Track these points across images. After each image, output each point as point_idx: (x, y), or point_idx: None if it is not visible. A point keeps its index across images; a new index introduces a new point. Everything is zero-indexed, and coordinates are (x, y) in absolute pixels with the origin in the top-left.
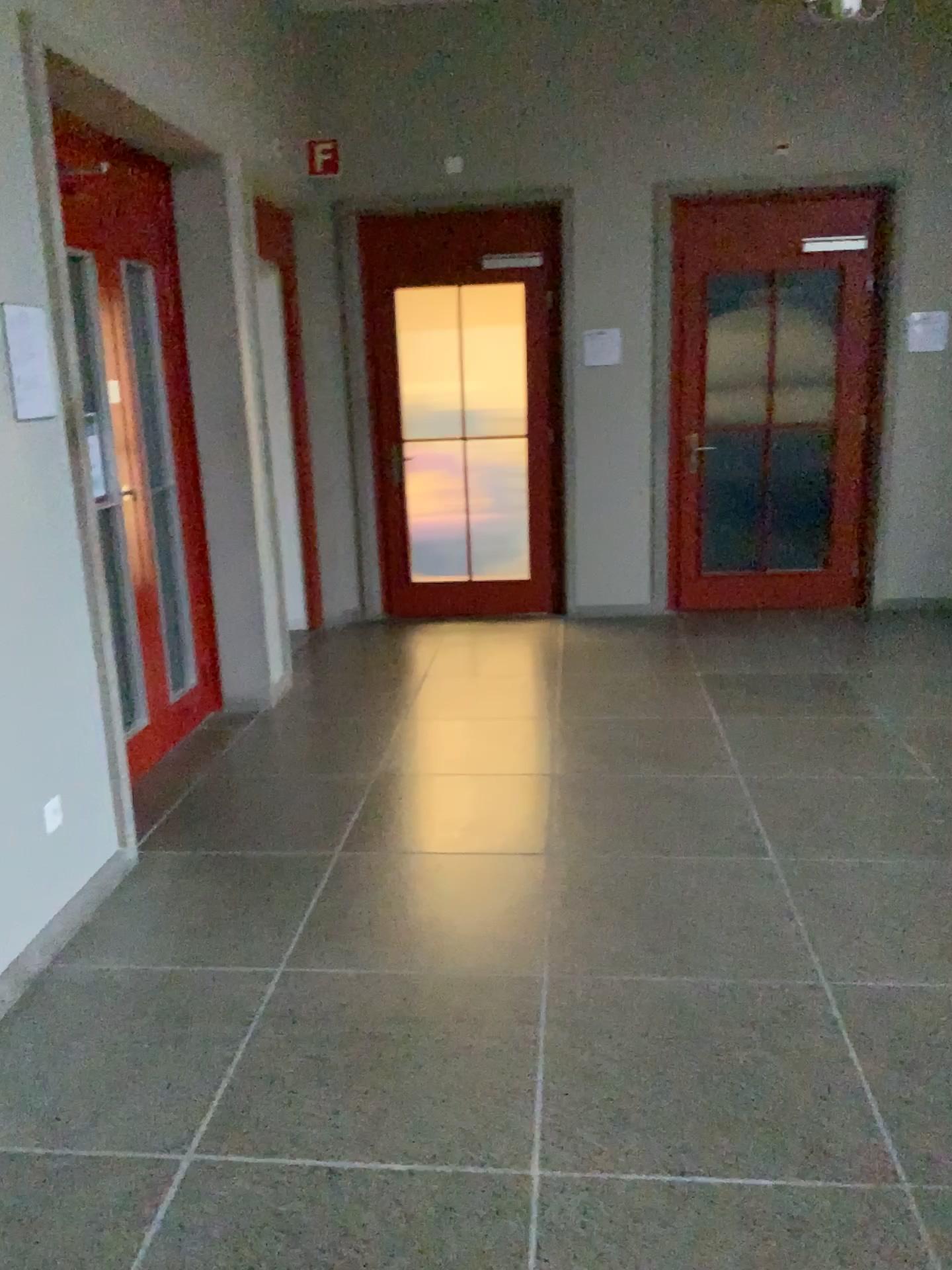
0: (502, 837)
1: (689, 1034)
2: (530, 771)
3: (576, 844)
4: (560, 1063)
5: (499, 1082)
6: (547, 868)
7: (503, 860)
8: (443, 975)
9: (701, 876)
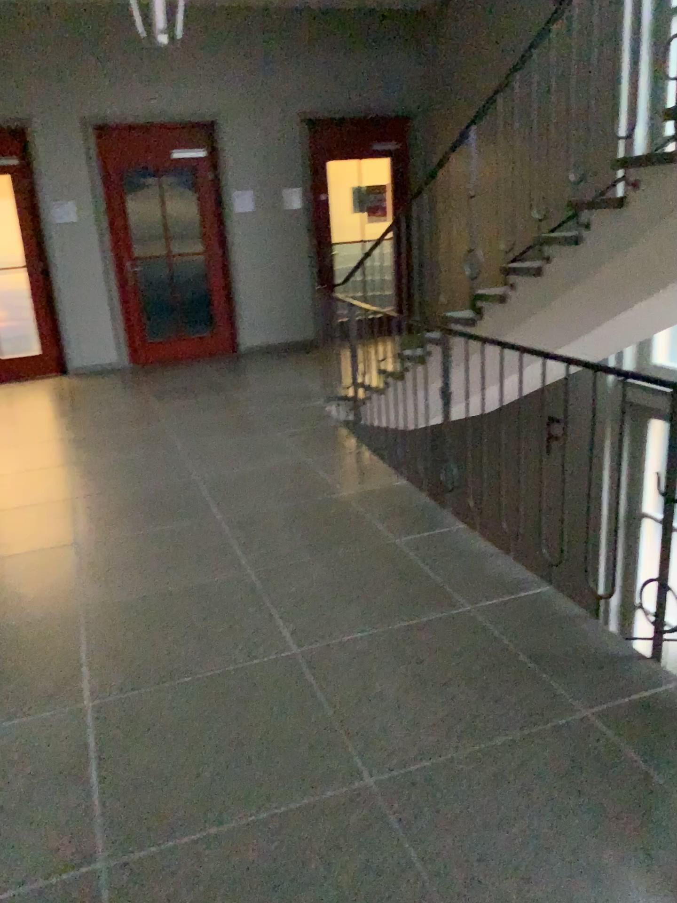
0: (48, 461)
1: (141, 499)
2: (58, 437)
3: (86, 456)
4: (86, 516)
5: (60, 525)
6: (73, 466)
7: (49, 468)
8: (27, 505)
9: (147, 457)
